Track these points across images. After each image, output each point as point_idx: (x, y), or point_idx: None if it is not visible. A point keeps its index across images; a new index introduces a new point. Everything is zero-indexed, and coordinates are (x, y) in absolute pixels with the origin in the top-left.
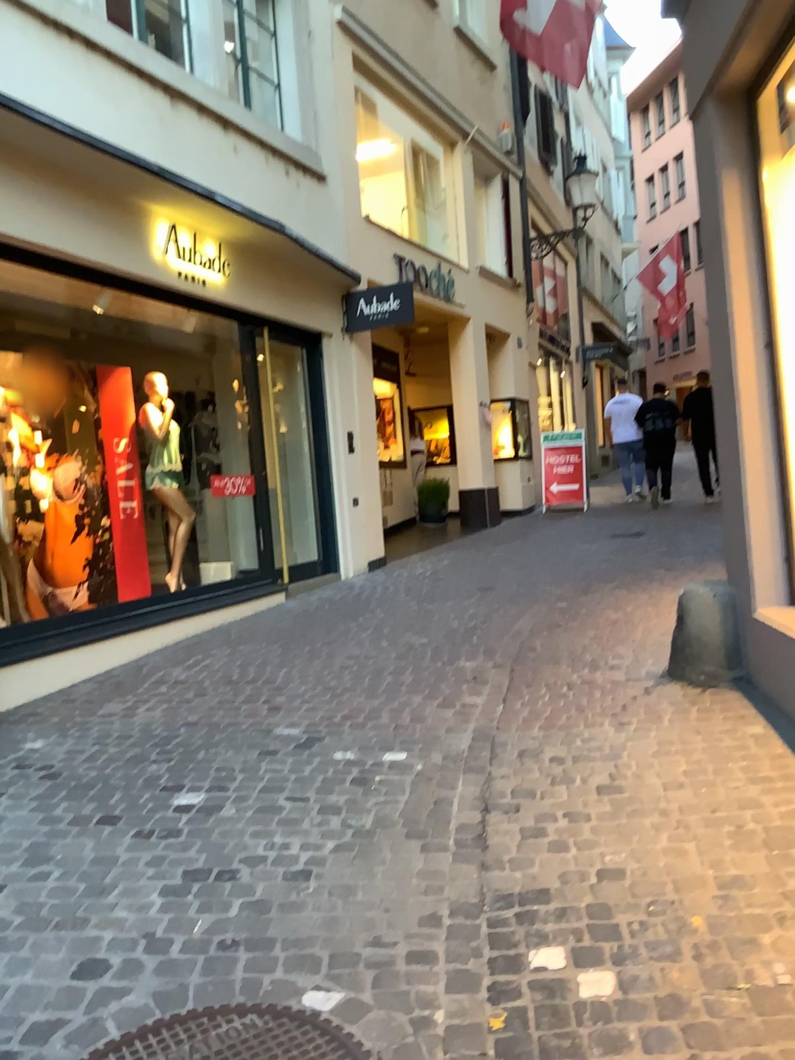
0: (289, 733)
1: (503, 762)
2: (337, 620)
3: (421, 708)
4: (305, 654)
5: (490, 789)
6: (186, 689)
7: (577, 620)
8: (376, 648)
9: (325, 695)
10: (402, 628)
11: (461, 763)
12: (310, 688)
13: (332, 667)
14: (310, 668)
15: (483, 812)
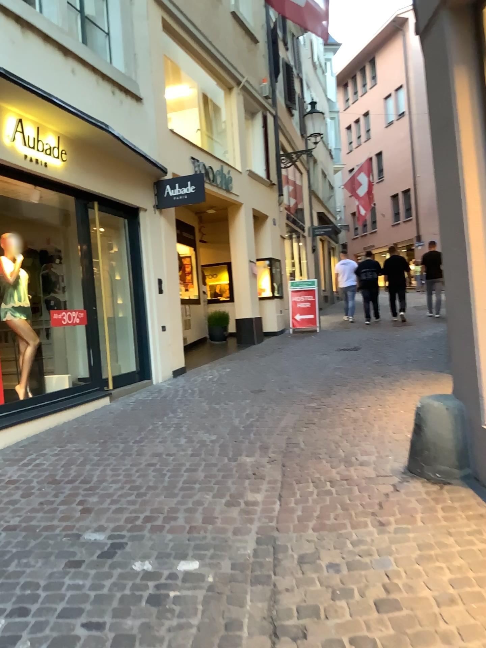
0: (97, 536)
1: (286, 568)
2: (148, 419)
3: (211, 506)
4: (119, 451)
5: (276, 604)
6: (17, 488)
7: (327, 418)
8: (175, 444)
9: (131, 493)
10: (196, 426)
11: (247, 570)
12: (120, 485)
13: (140, 463)
14: (122, 464)
15: (272, 638)
